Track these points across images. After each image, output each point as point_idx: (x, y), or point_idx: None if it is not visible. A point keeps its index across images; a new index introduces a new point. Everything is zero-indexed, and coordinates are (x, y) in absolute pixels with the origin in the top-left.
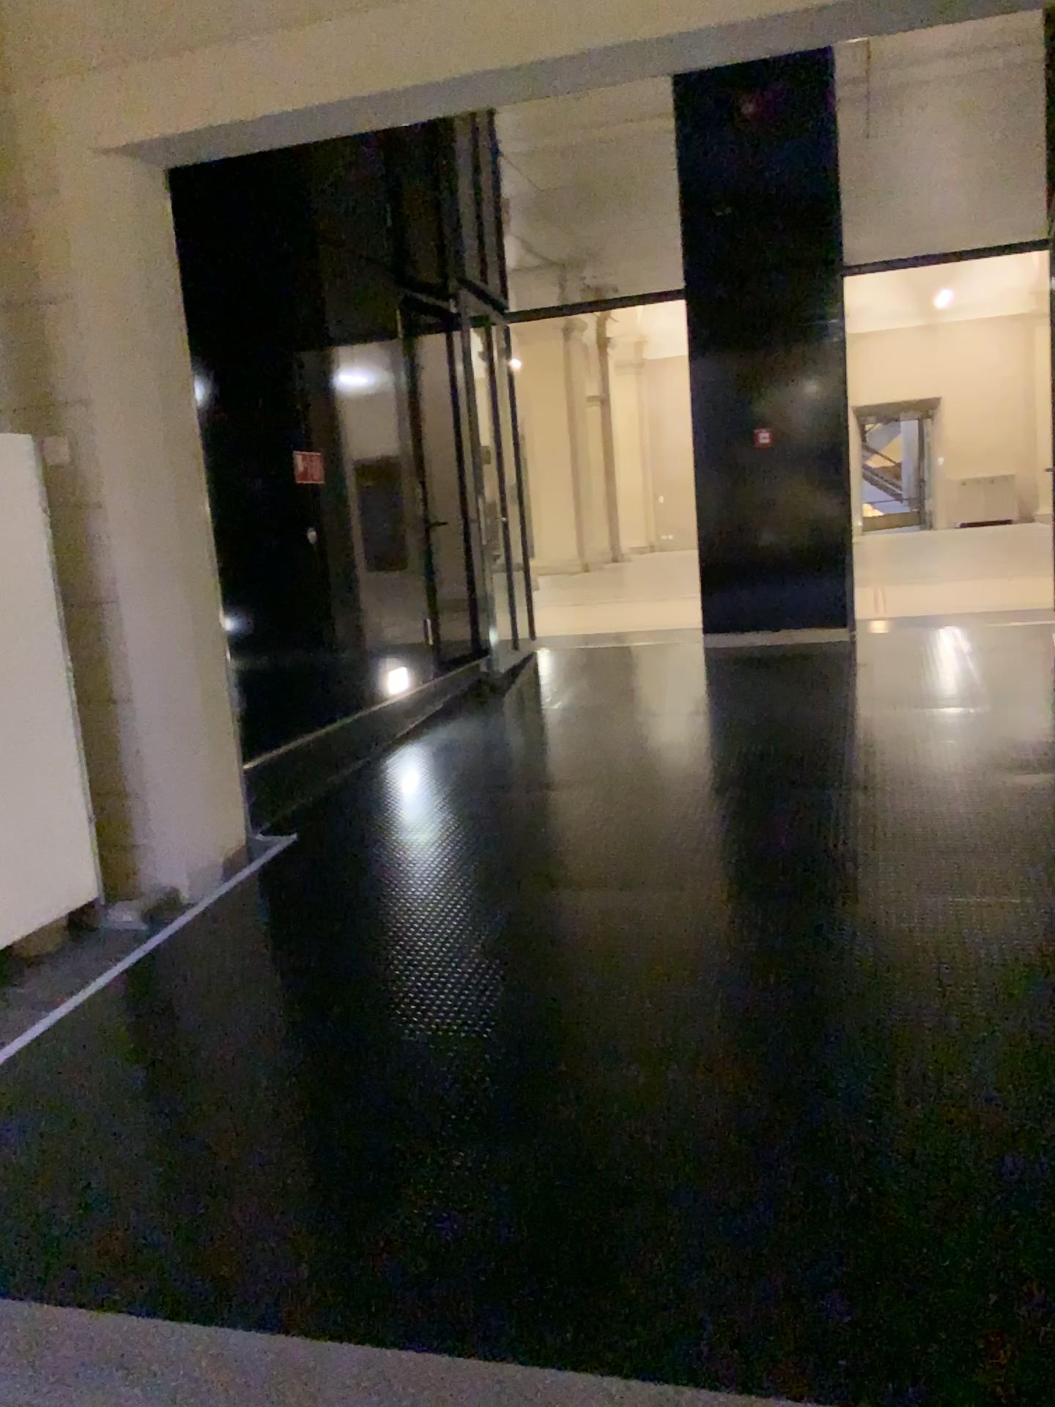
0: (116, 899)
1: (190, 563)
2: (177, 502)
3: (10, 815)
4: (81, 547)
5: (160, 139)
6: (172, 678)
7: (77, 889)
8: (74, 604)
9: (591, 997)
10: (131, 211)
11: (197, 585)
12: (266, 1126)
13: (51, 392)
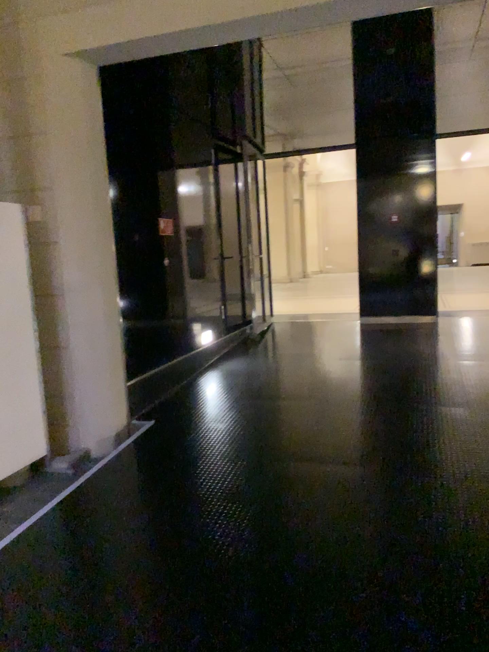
0: (57, 454)
1: (103, 274)
2: (97, 242)
3: (0, 410)
4: (45, 265)
5: (95, 48)
6: (91, 336)
7: (35, 449)
8: (41, 295)
9: (327, 536)
10: (78, 87)
11: (106, 286)
12: (137, 621)
13: (32, 181)
